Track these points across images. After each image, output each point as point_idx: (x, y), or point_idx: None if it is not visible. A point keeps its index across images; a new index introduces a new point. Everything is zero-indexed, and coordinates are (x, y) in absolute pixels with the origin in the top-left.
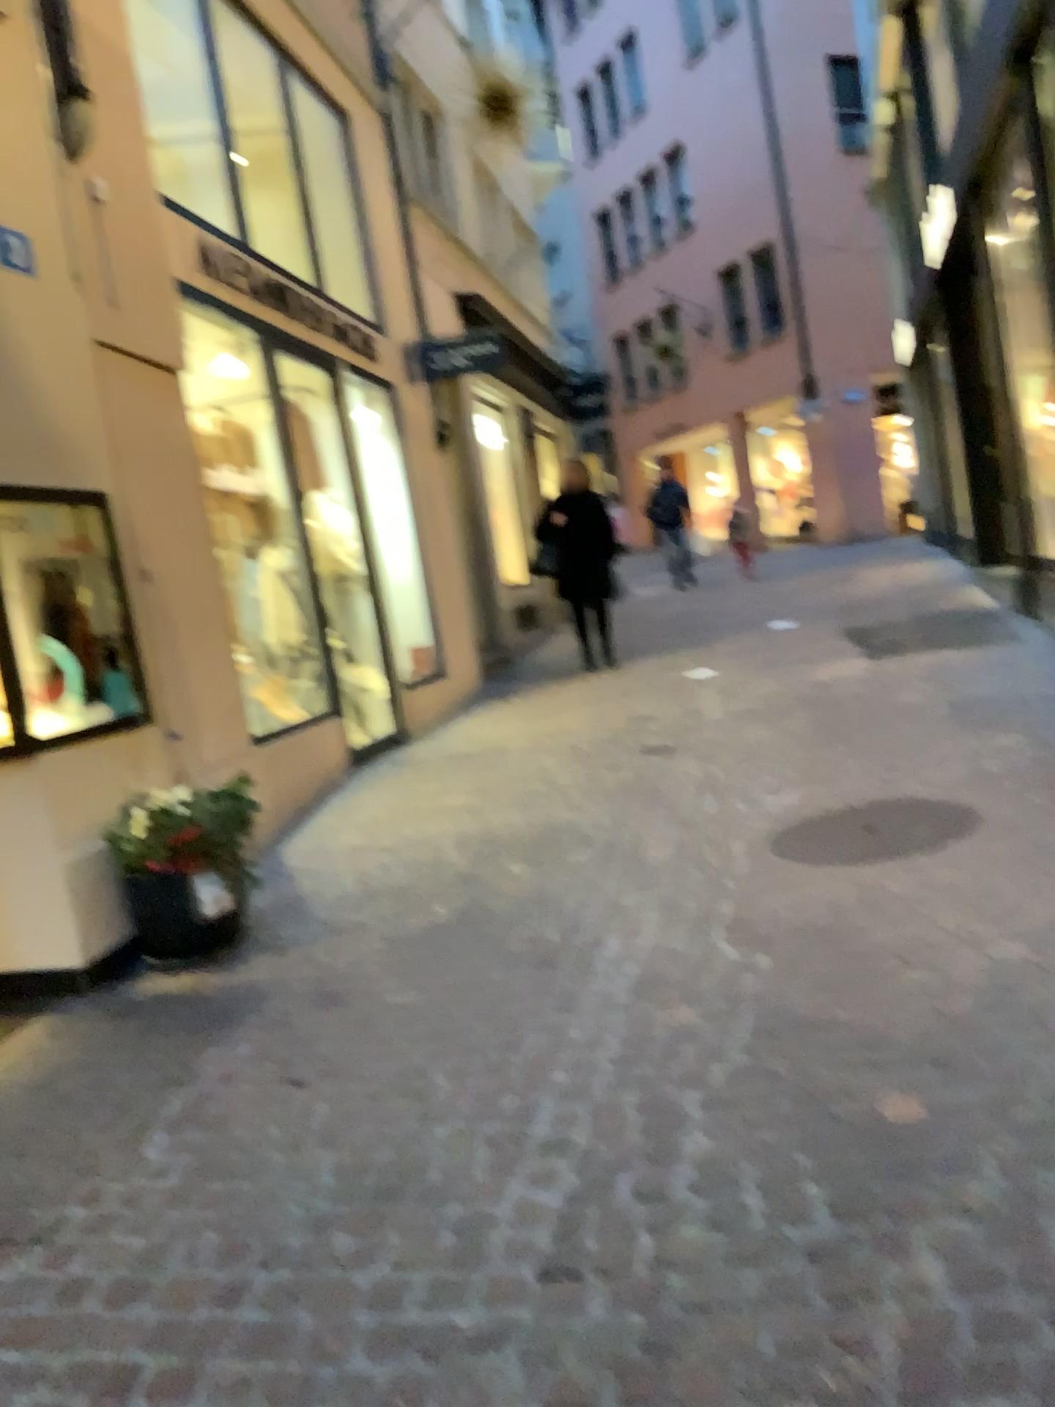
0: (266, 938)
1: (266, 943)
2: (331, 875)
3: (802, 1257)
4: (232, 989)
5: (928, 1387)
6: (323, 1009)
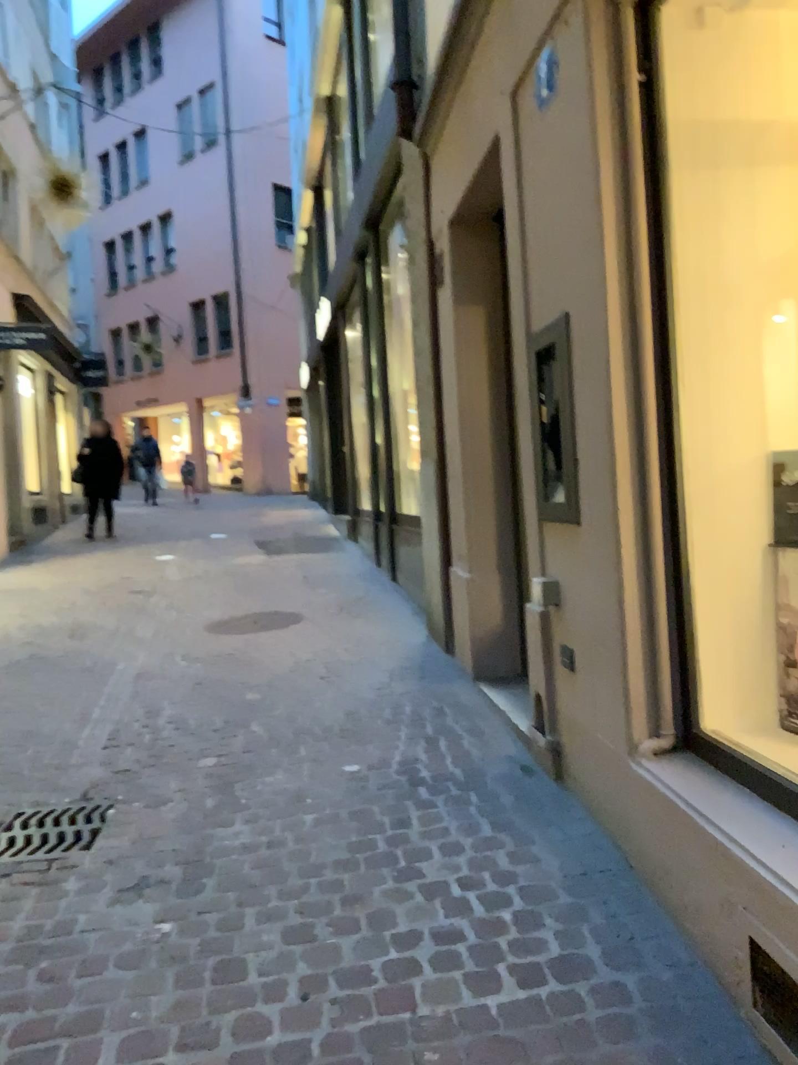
0: None
1: None
2: None
3: (209, 732)
4: None
5: (248, 747)
6: None
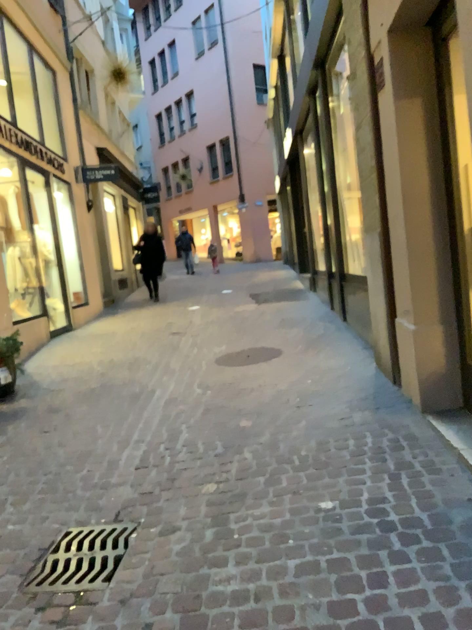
0: (24, 394)
1: (25, 395)
2: (47, 375)
3: (212, 457)
4: (14, 409)
5: (241, 476)
6: (51, 413)
